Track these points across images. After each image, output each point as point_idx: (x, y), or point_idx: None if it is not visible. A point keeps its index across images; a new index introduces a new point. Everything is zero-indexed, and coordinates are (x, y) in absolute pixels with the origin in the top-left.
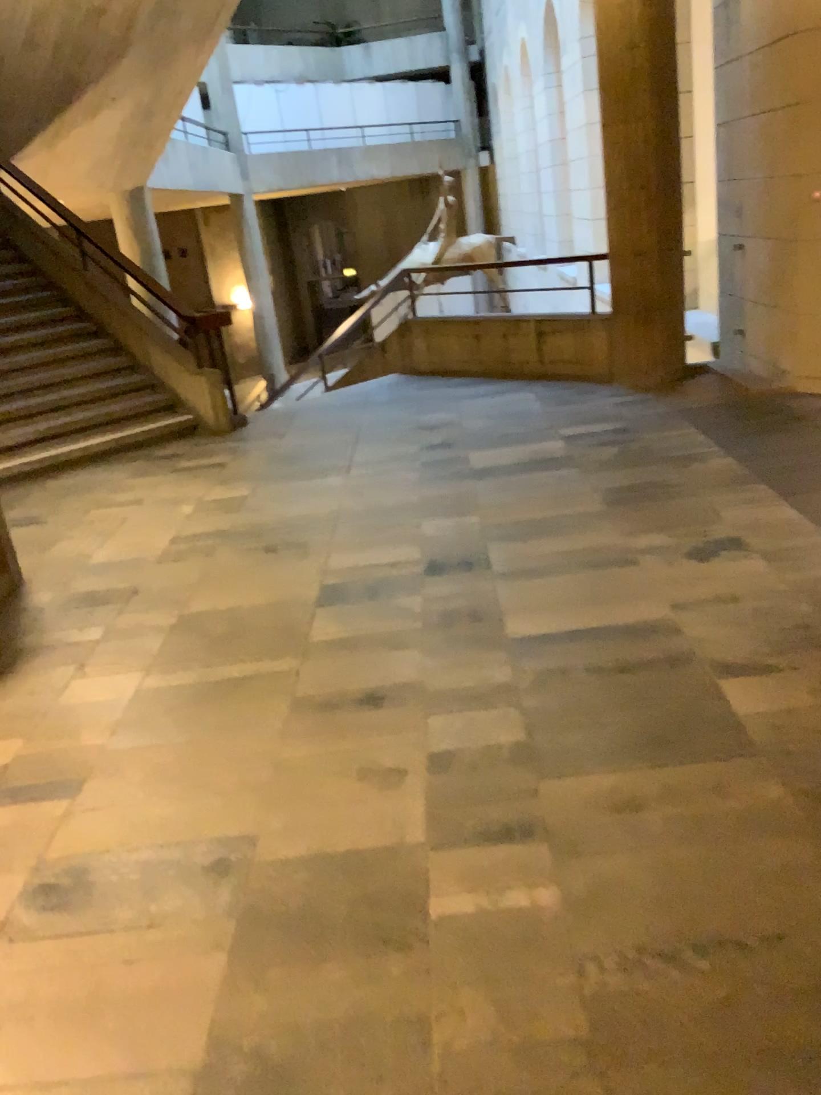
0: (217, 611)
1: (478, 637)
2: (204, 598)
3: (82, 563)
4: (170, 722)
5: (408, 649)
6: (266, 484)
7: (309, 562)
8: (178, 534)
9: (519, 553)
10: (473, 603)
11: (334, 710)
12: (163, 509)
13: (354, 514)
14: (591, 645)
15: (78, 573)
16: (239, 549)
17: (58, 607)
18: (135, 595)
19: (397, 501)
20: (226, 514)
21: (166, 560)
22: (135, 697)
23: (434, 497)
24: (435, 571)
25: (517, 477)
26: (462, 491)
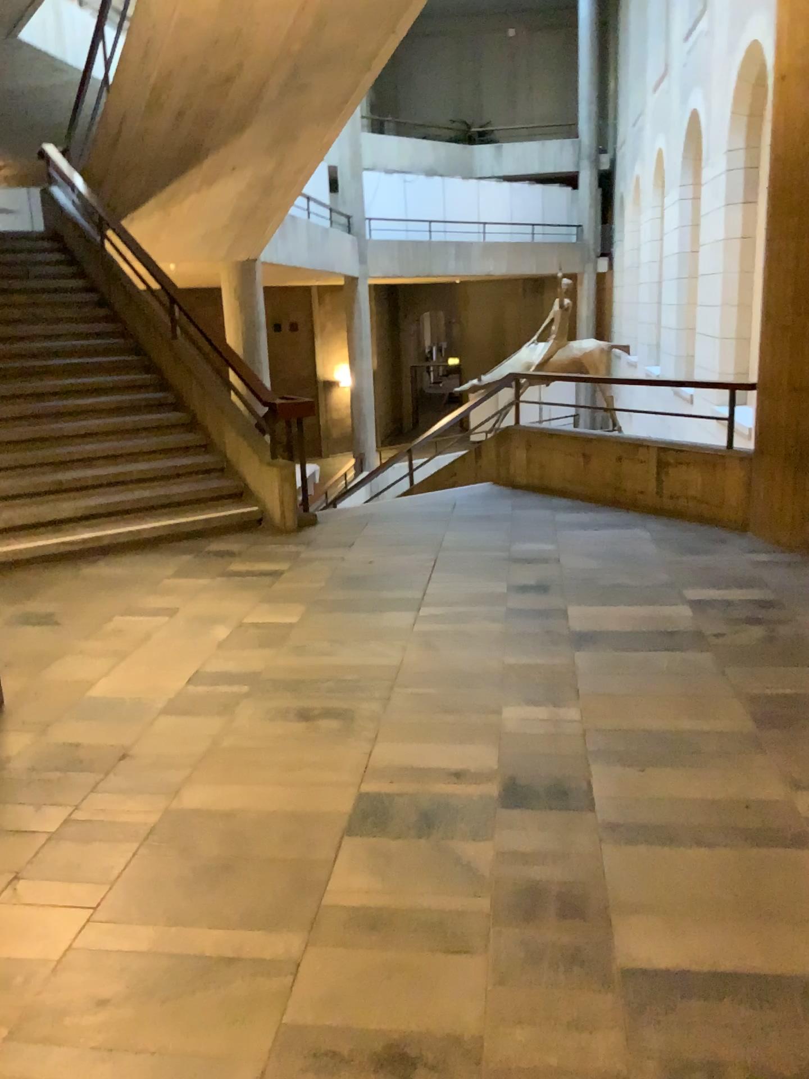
0: (215, 813)
1: (570, 952)
2: (204, 786)
3: (78, 695)
4: (91, 1035)
5: (464, 950)
6: (320, 613)
7: (349, 748)
8: (201, 669)
9: (633, 790)
10: (564, 876)
11: (336, 1070)
12: (194, 629)
13: (417, 679)
14: (751, 1012)
15: (67, 711)
16: (267, 708)
17: (25, 764)
18: (123, 761)
19: (475, 667)
20: (264, 650)
21: (175, 710)
22: (62, 963)
23: (521, 669)
24: (515, 799)
25: (630, 655)
26: (558, 667)
